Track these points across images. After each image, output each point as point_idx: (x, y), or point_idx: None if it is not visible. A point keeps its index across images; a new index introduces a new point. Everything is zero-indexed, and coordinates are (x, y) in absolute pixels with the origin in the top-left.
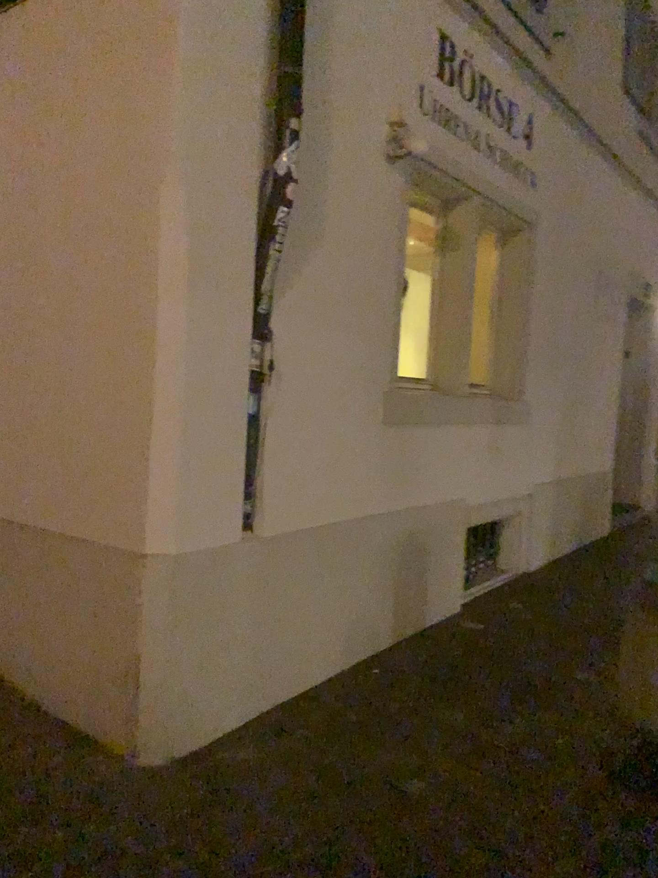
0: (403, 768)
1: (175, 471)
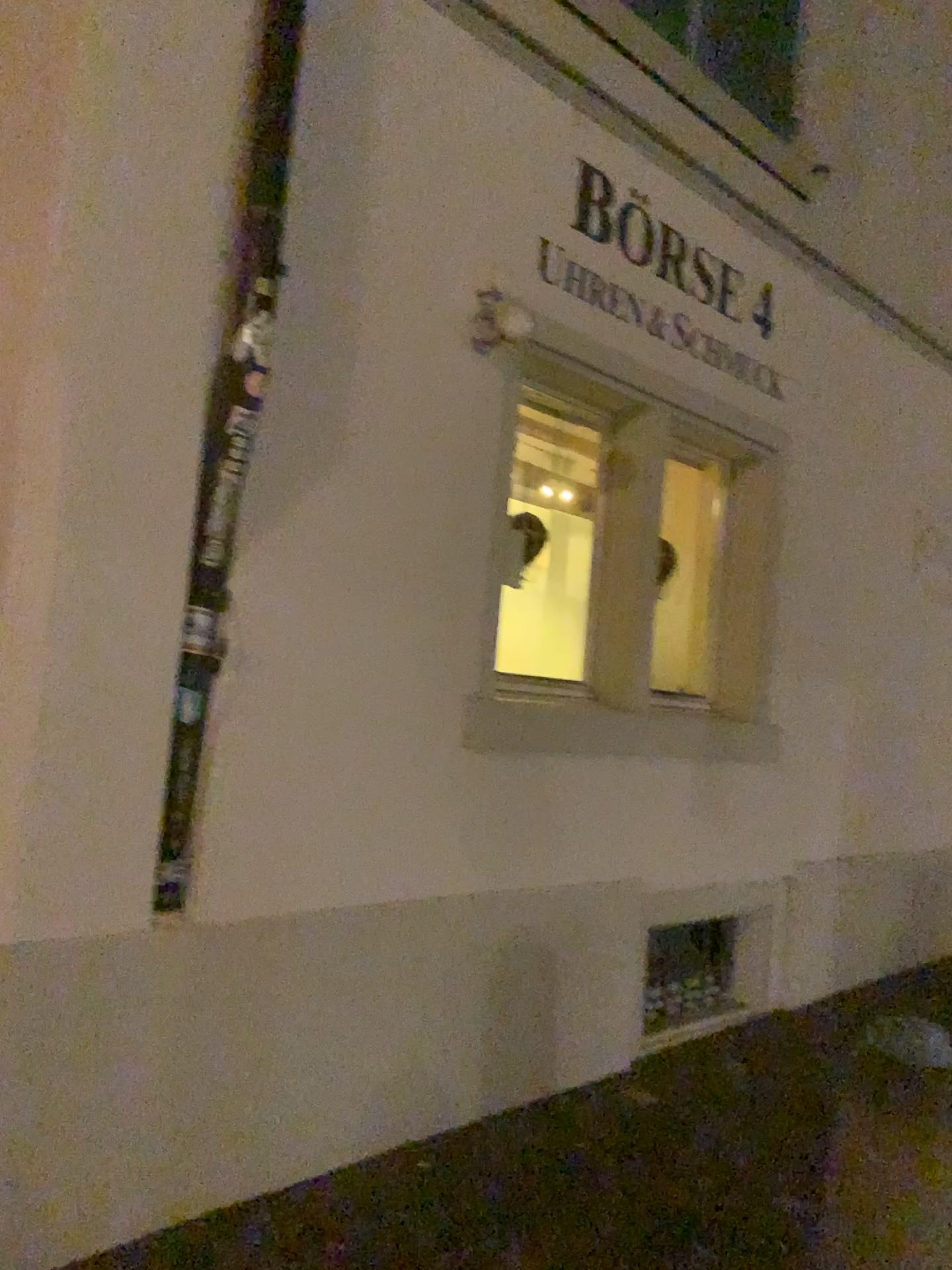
0: None
1: (24, 810)
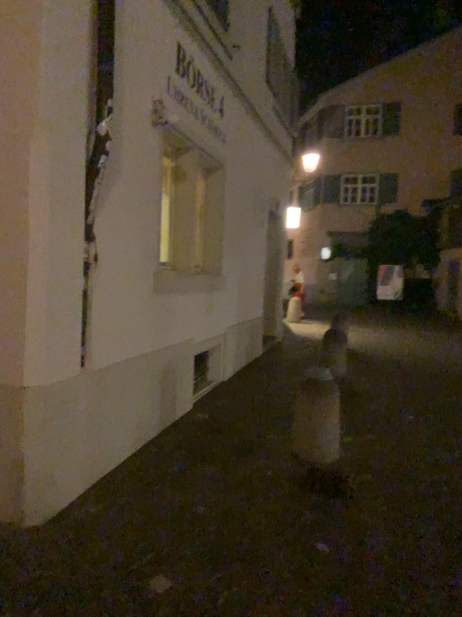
0: (191, 501)
1: (43, 331)
